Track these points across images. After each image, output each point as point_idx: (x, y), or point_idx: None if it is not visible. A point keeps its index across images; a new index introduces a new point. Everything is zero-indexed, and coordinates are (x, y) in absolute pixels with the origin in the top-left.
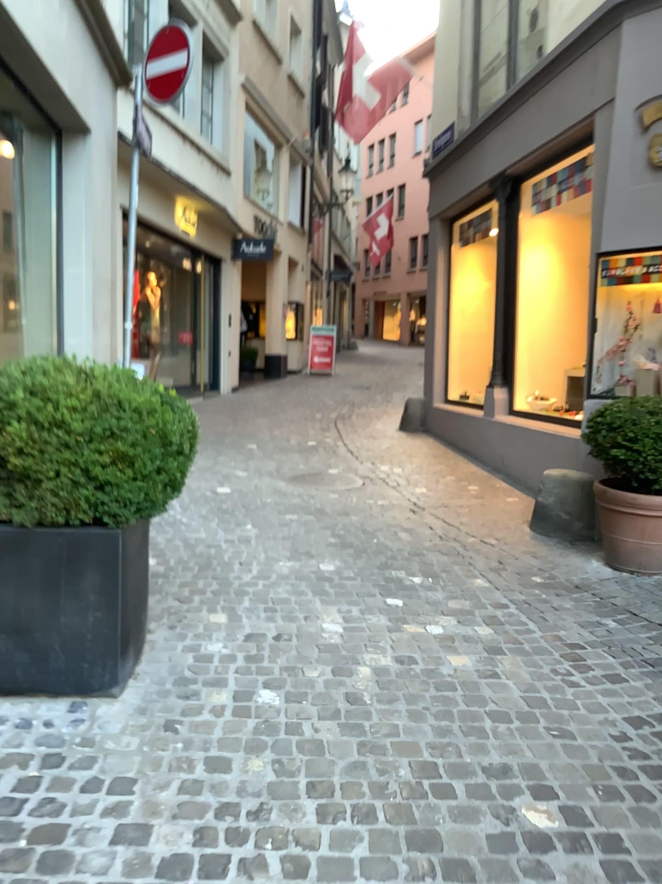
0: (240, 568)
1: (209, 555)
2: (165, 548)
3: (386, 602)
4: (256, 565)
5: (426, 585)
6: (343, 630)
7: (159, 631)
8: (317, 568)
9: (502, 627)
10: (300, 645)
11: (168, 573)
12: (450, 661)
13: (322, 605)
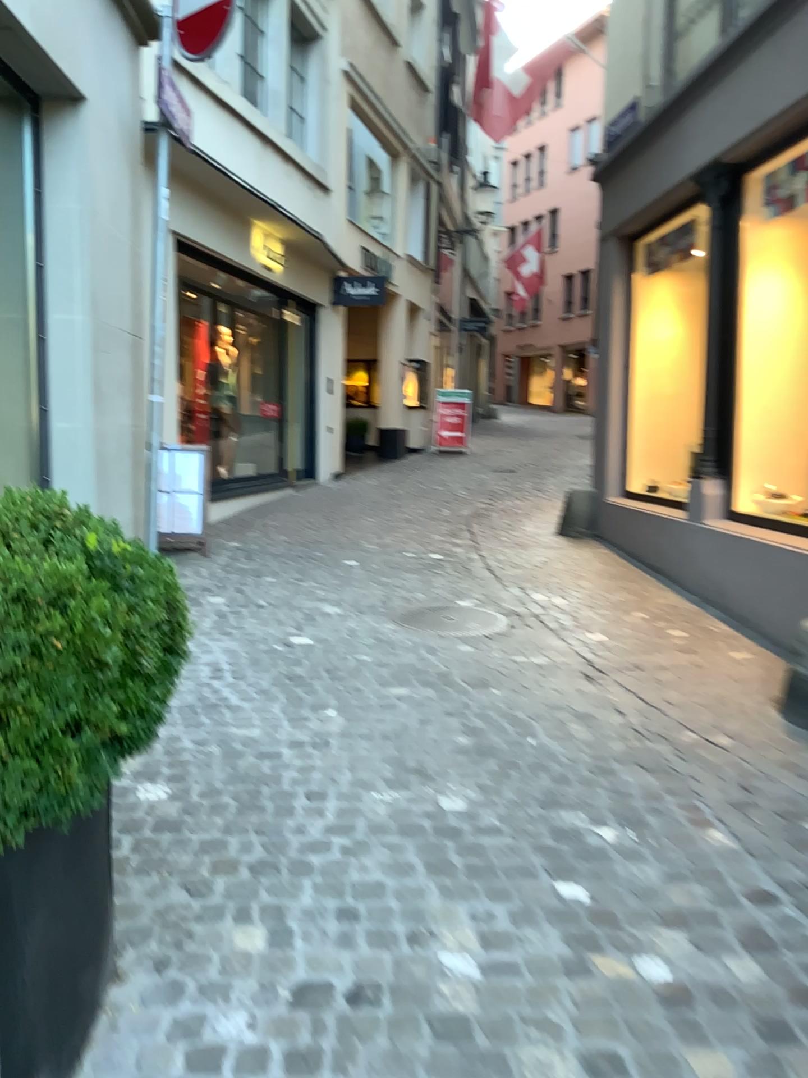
0: (305, 808)
1: (258, 778)
2: (189, 764)
3: (556, 893)
4: (333, 801)
5: (626, 847)
6: (479, 973)
7: (134, 977)
8: (435, 807)
9: (779, 961)
10: (396, 1019)
11: (183, 820)
12: (696, 1072)
13: (440, 904)
